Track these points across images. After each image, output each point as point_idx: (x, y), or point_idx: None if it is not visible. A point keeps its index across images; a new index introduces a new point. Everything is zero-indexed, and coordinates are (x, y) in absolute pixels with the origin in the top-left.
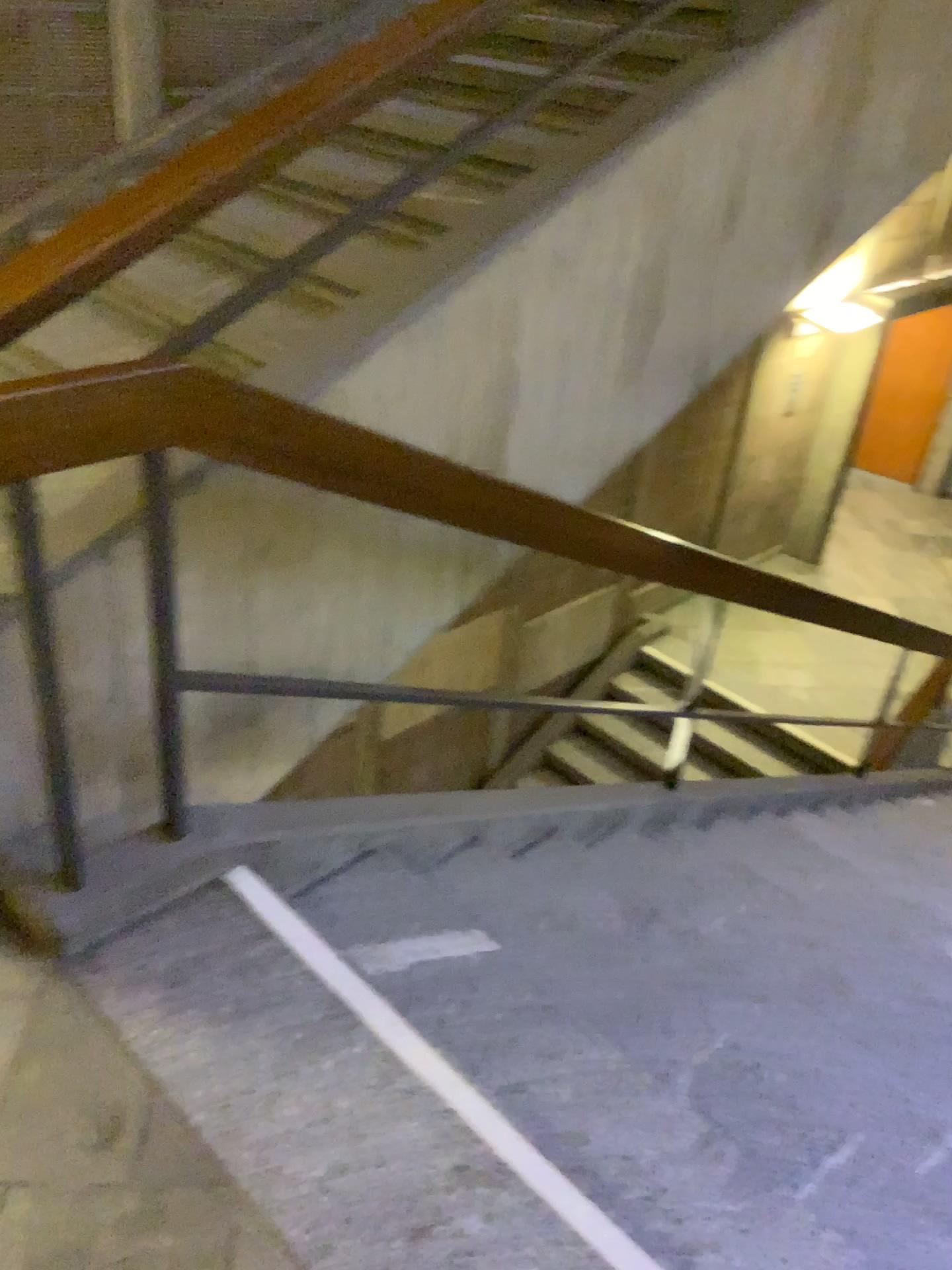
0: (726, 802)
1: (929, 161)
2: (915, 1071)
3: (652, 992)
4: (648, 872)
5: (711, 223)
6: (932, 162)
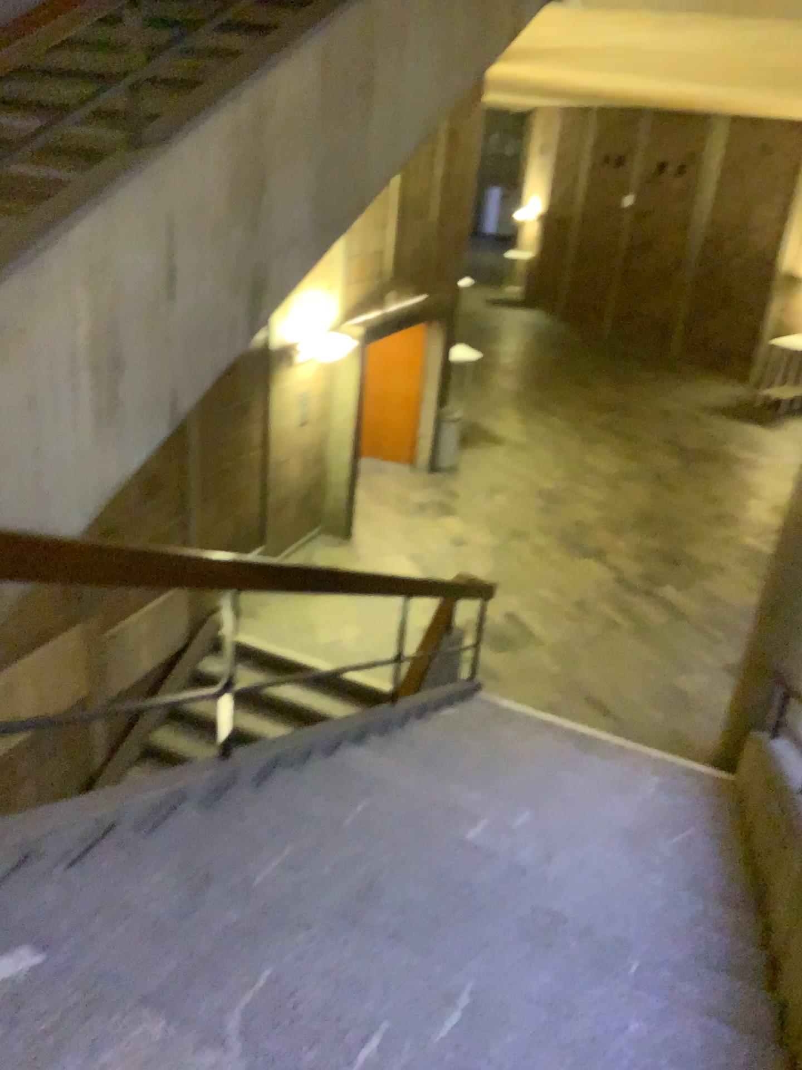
0: (276, 756)
1: (333, 227)
2: (432, 949)
3: (198, 955)
4: (201, 840)
5: (150, 288)
6: (336, 228)
